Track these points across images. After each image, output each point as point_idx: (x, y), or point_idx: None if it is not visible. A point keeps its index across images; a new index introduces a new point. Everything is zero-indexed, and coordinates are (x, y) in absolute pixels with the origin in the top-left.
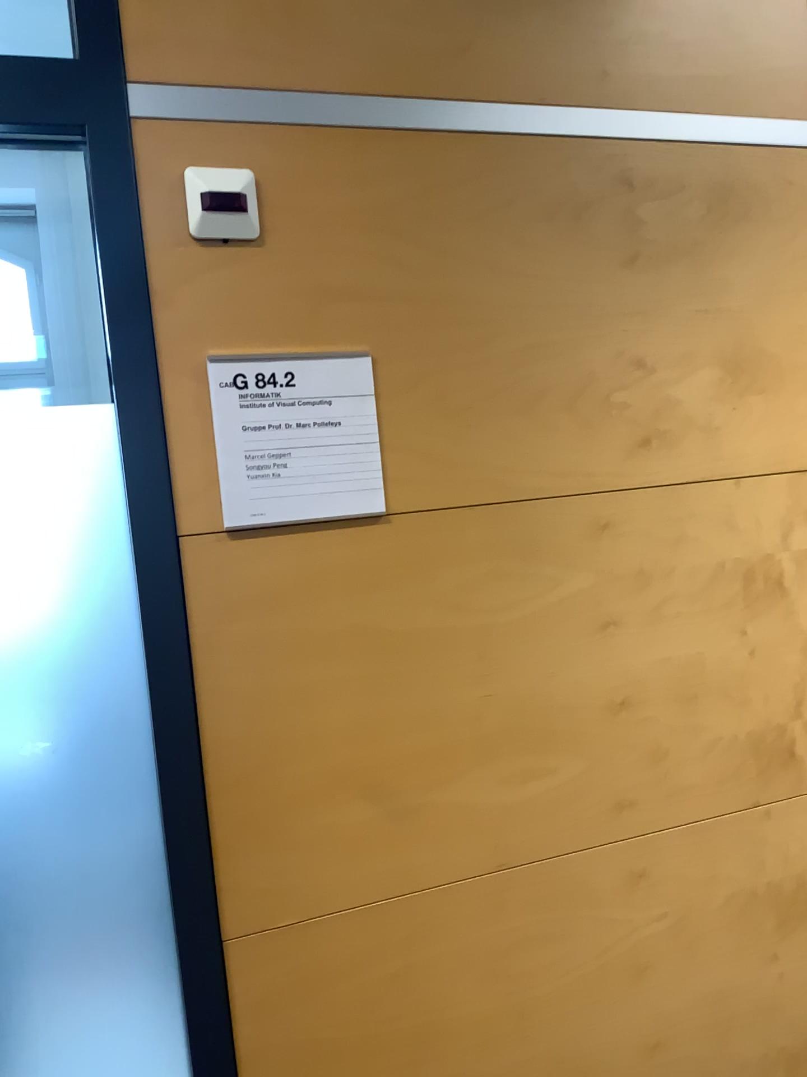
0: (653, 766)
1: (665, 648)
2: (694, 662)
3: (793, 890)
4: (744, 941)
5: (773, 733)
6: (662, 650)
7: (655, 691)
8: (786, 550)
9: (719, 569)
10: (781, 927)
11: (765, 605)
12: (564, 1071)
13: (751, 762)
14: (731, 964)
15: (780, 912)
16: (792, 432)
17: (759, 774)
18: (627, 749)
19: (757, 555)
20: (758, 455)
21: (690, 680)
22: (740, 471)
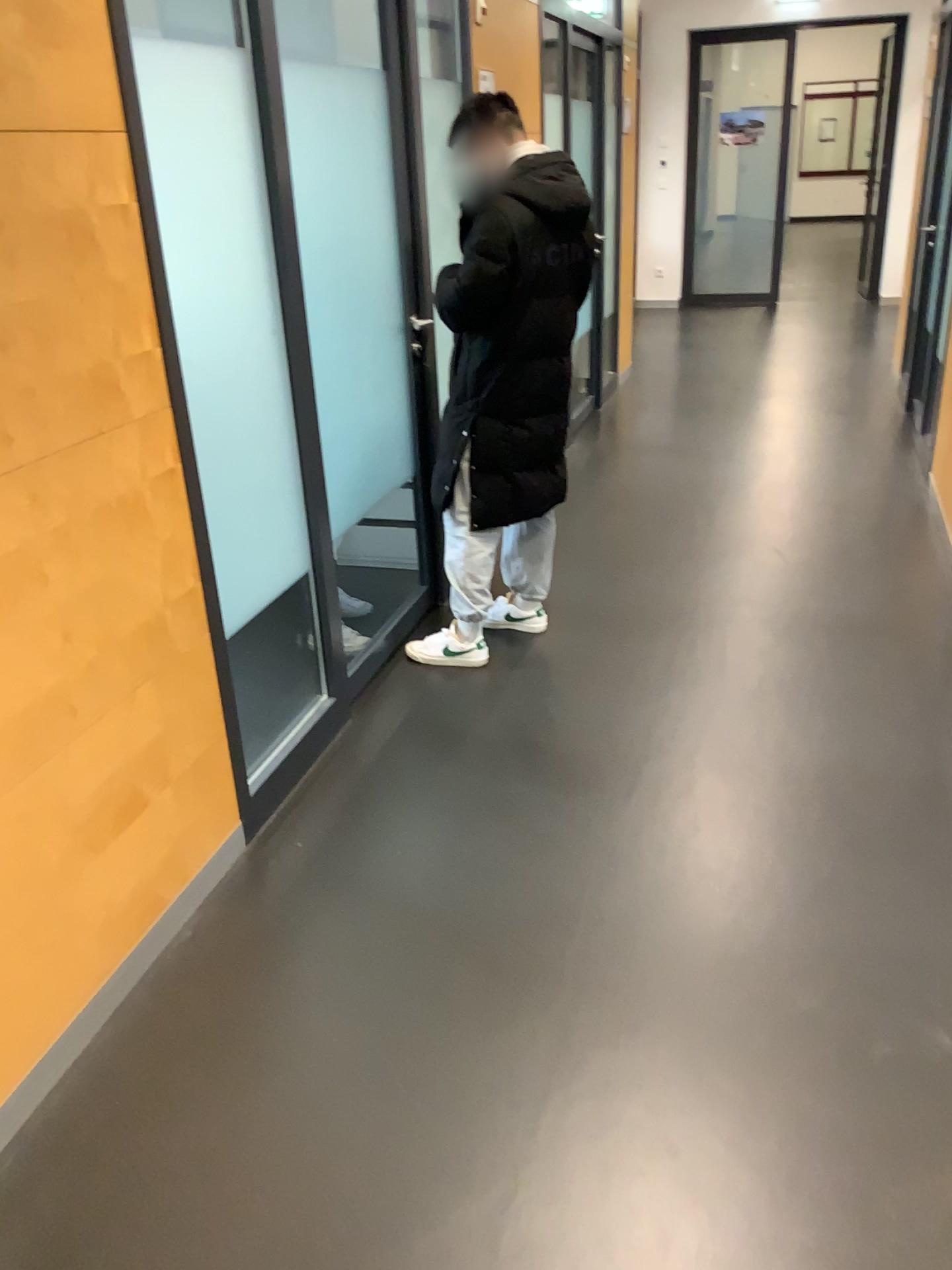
0: (26, 404)
1: (18, 295)
2: (41, 309)
3: (132, 503)
4: (106, 548)
5: (104, 372)
6: (16, 297)
7: (17, 336)
8: (93, 206)
9: (46, 221)
10: (128, 533)
11: (84, 256)
12: (5, 673)
13: (93, 398)
14: (101, 567)
15: (126, 521)
16: (83, 92)
17: (99, 408)
18: (4, 389)
19: (73, 210)
20: (60, 111)
21: (40, 325)
22: (49, 124)
